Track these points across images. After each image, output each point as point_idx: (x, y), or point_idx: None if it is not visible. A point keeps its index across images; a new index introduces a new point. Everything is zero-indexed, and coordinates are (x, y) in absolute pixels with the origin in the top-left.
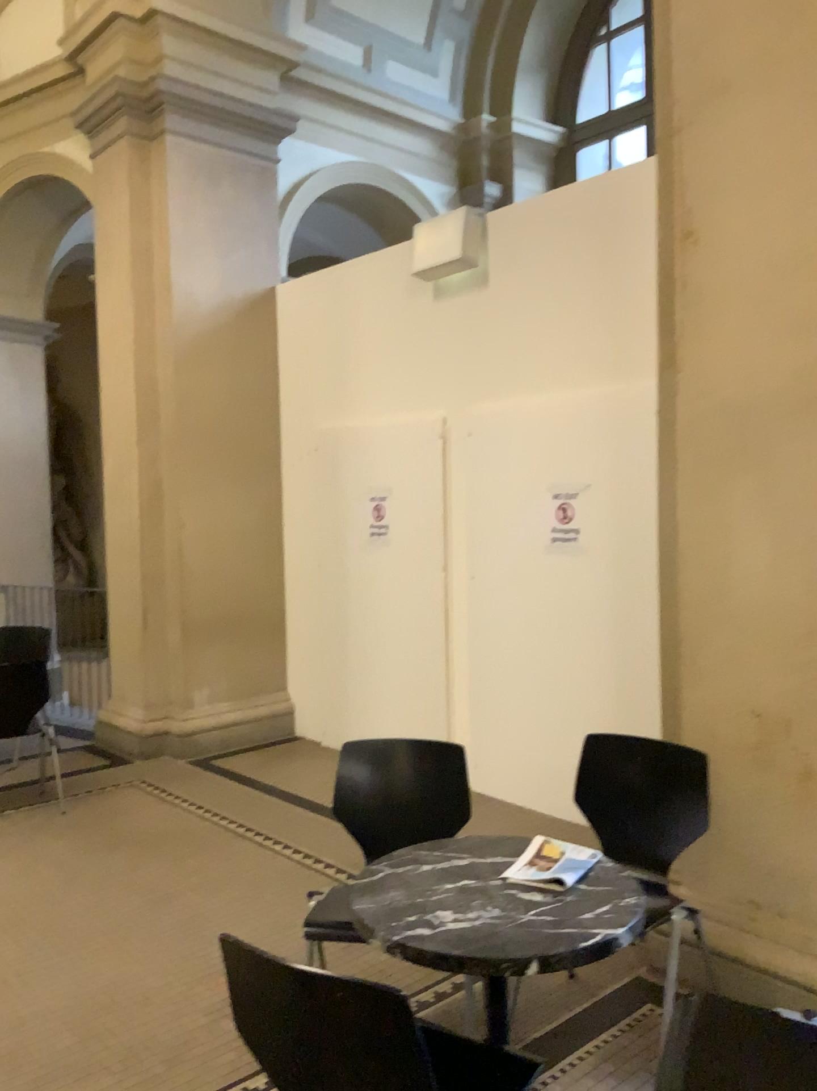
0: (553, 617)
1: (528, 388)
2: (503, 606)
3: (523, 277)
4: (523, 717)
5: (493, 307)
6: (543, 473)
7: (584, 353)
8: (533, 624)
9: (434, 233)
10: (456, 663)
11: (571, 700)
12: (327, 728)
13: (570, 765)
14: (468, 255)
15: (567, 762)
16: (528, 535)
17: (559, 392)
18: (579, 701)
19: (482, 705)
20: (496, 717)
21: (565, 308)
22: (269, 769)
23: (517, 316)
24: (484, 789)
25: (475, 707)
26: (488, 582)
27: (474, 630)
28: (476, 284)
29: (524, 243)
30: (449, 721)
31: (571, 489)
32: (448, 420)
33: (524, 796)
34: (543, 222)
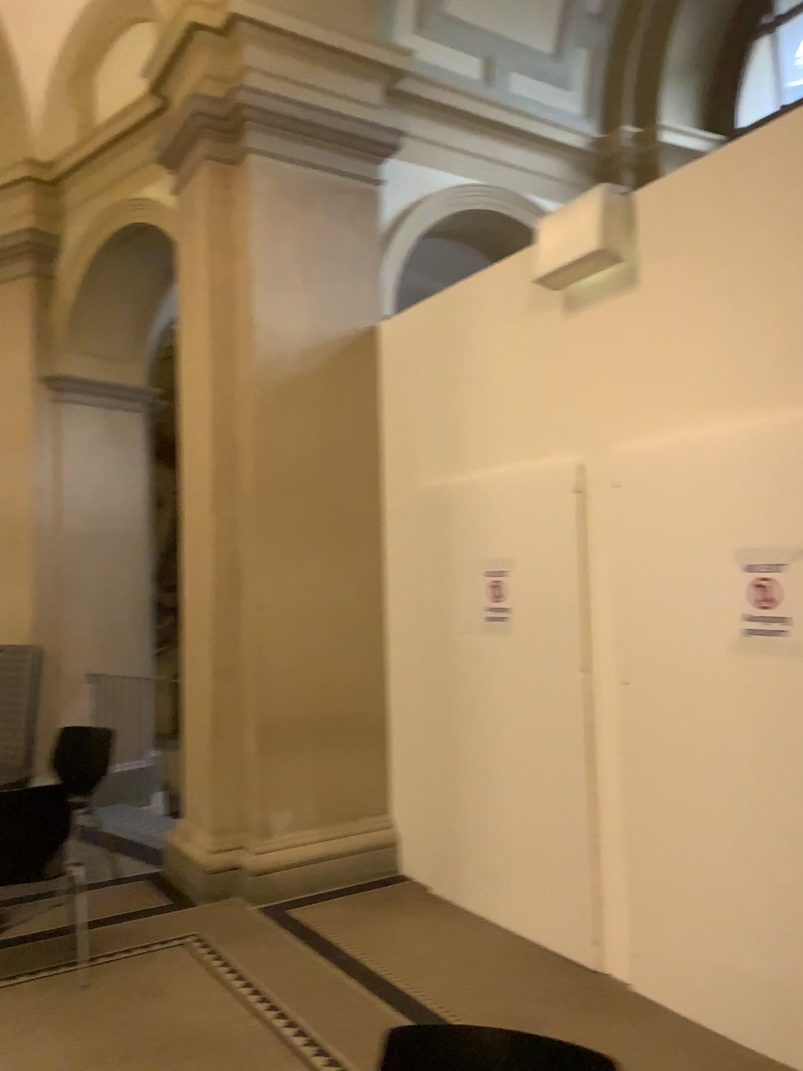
0: (748, 745)
1: (699, 417)
2: (671, 724)
3: (688, 267)
4: (706, 892)
5: (645, 314)
6: (726, 536)
7: (785, 360)
8: (717, 755)
9: (562, 226)
10: (603, 802)
11: (784, 876)
12: (436, 871)
13: (784, 978)
14: (609, 248)
15: (780, 972)
16: (705, 624)
17: (748, 418)
18: (796, 879)
19: (643, 865)
20: (665, 886)
21: (751, 301)
22: (355, 930)
23: (679, 320)
24: (650, 991)
25: (632, 866)
26: (648, 688)
27: (628, 757)
28: (620, 286)
29: (687, 223)
30: (596, 882)
31: (770, 556)
32: (586, 468)
33: (712, 1014)
34: (714, 190)
